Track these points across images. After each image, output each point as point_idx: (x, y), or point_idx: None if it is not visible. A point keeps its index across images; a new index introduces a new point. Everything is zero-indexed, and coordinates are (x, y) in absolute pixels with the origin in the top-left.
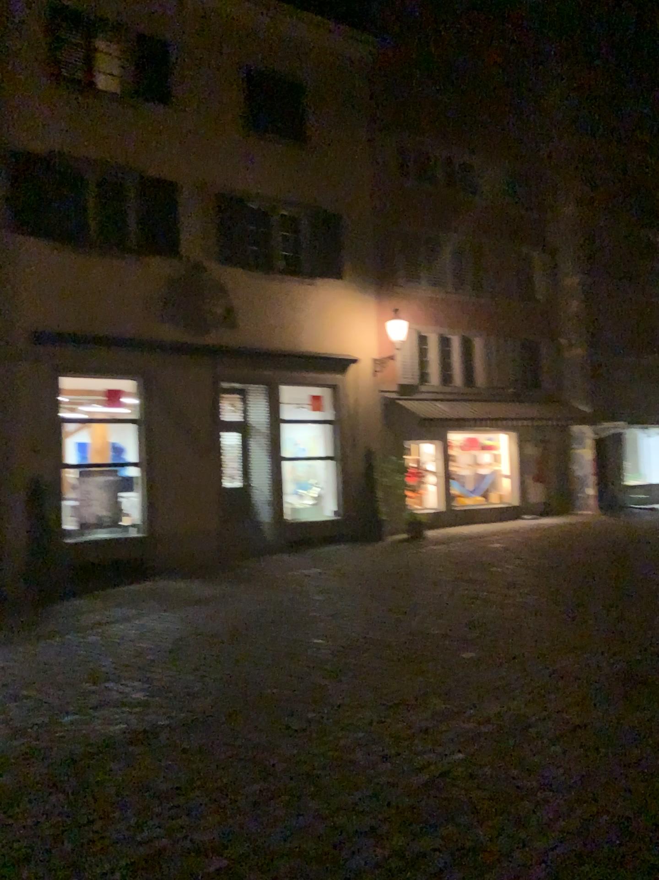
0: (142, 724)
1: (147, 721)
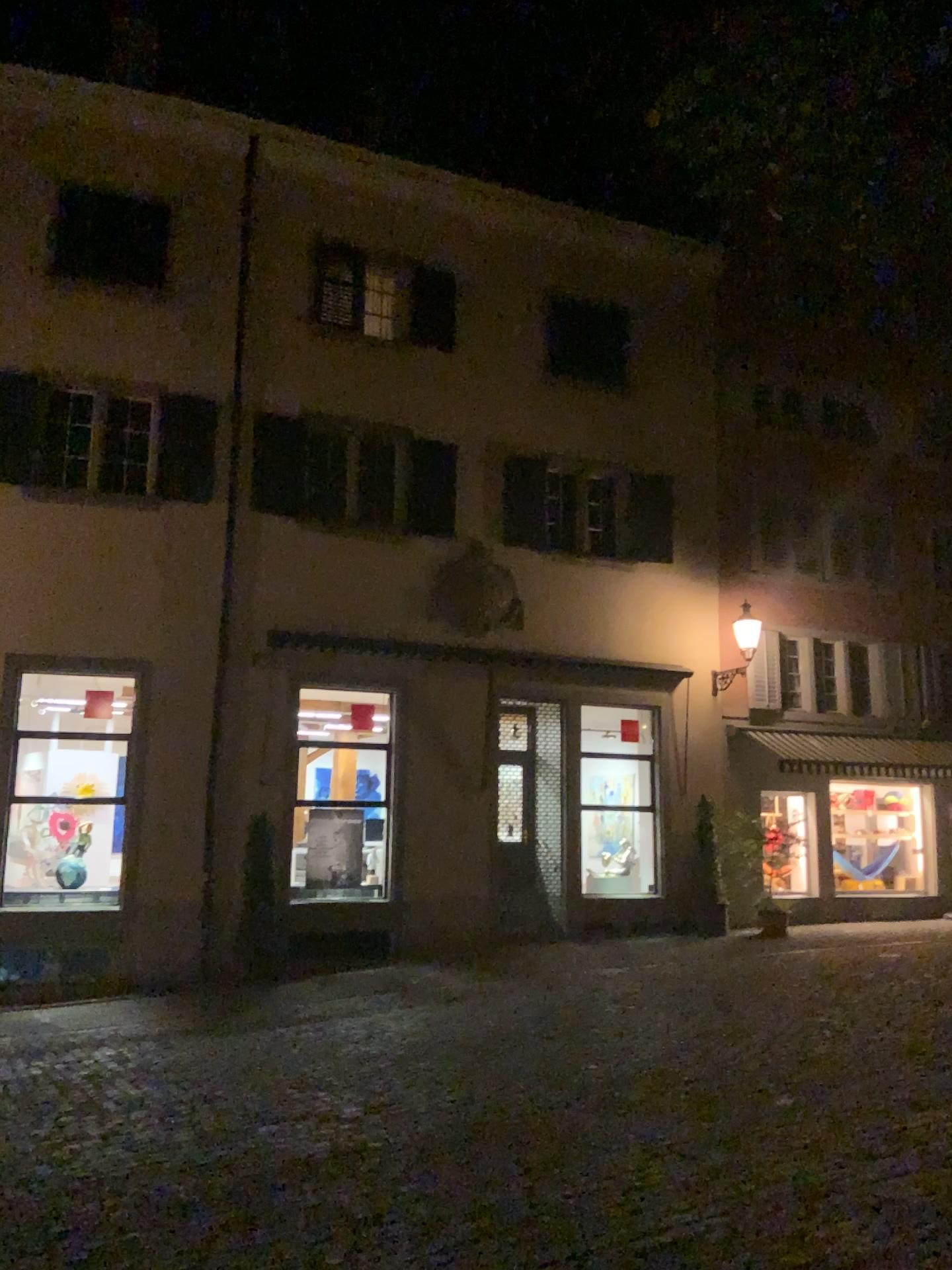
0: (352, 1142)
1: (359, 1140)
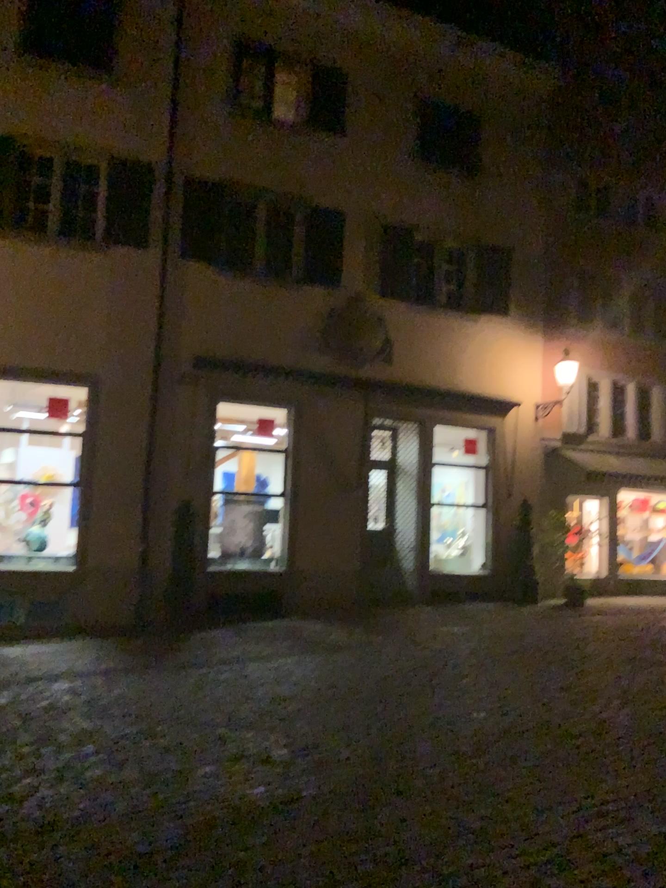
0: (282, 790)
1: (287, 787)
